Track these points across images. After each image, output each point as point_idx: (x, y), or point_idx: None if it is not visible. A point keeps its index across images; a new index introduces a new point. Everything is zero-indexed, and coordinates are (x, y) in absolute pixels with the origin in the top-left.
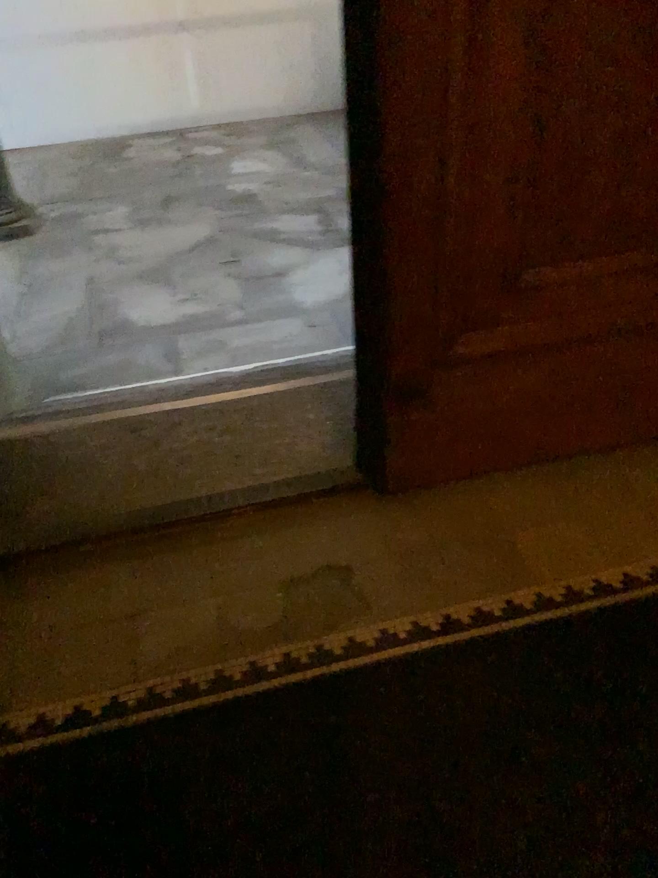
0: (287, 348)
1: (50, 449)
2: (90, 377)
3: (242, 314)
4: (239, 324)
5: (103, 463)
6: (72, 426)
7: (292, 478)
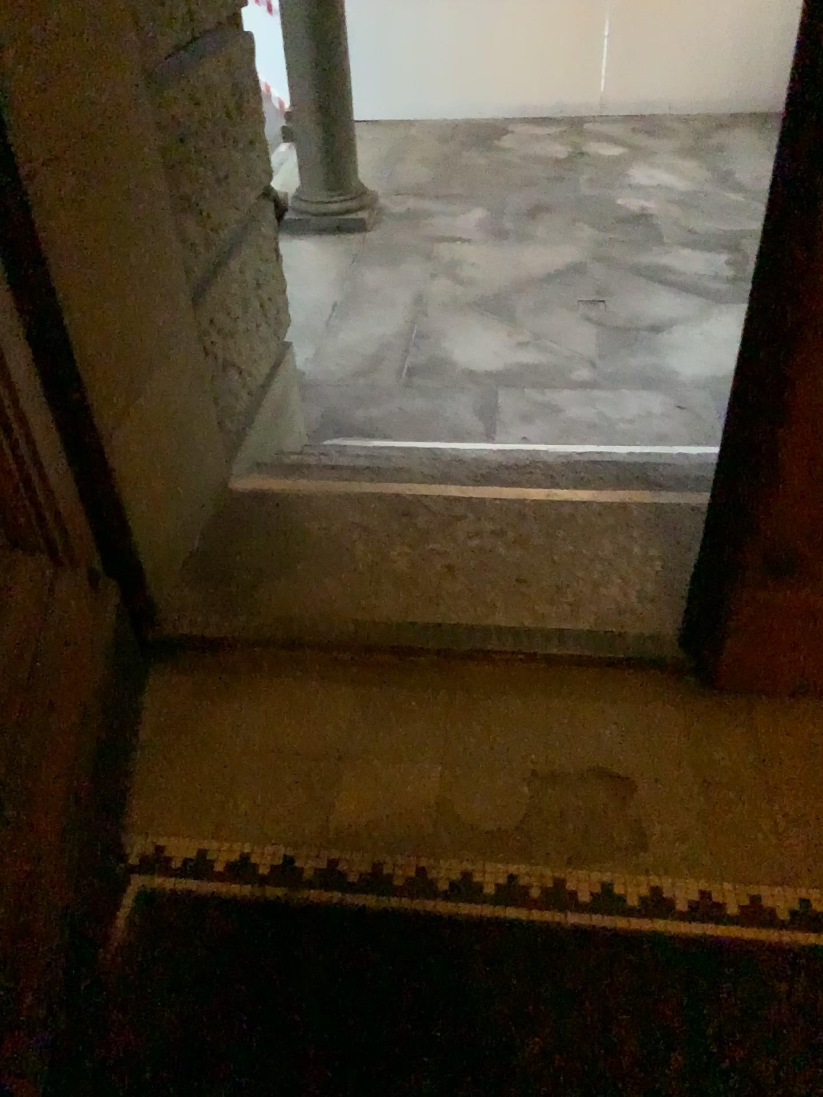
0: (637, 435)
1: (297, 519)
2: (382, 424)
3: (588, 377)
4: (581, 390)
5: (351, 554)
6: (330, 494)
7: (581, 638)
